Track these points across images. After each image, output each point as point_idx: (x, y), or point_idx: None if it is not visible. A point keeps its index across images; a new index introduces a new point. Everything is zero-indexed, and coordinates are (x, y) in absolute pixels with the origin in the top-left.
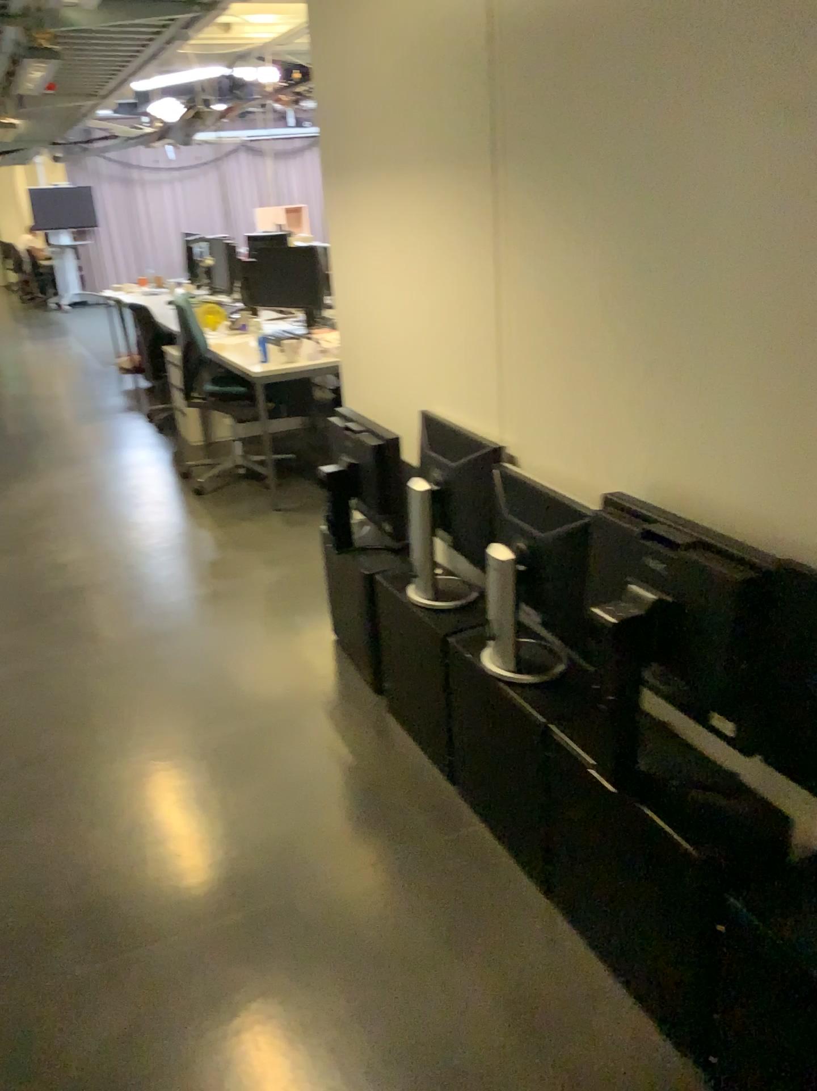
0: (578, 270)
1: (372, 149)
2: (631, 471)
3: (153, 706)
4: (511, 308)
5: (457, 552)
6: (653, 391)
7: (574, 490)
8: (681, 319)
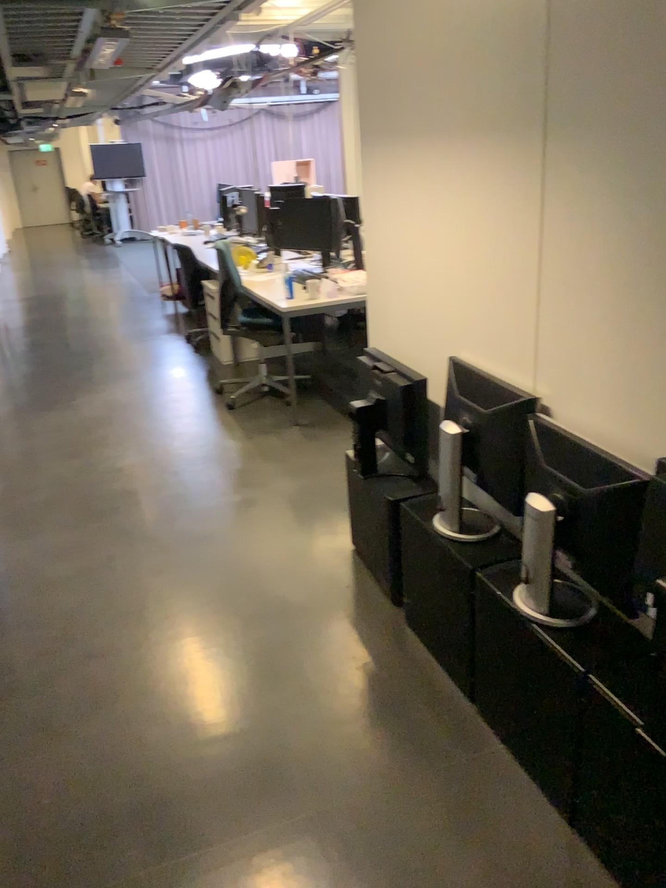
0: (637, 238)
1: (414, 117)
2: None
3: (197, 606)
4: (556, 271)
5: (484, 491)
6: None
7: (615, 448)
8: None
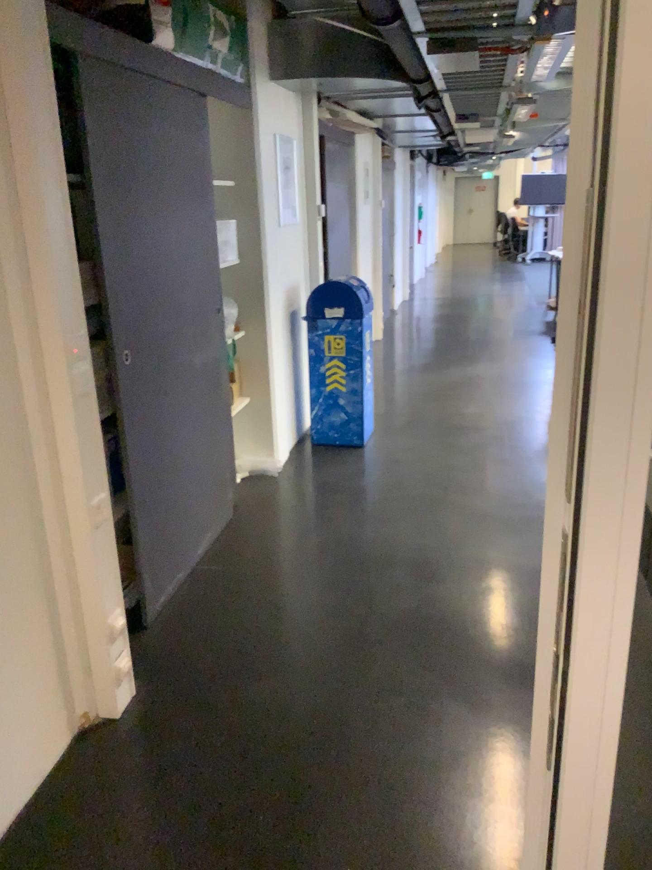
0: None
1: None
2: None
3: (486, 490)
4: None
5: None
6: None
7: None
8: None
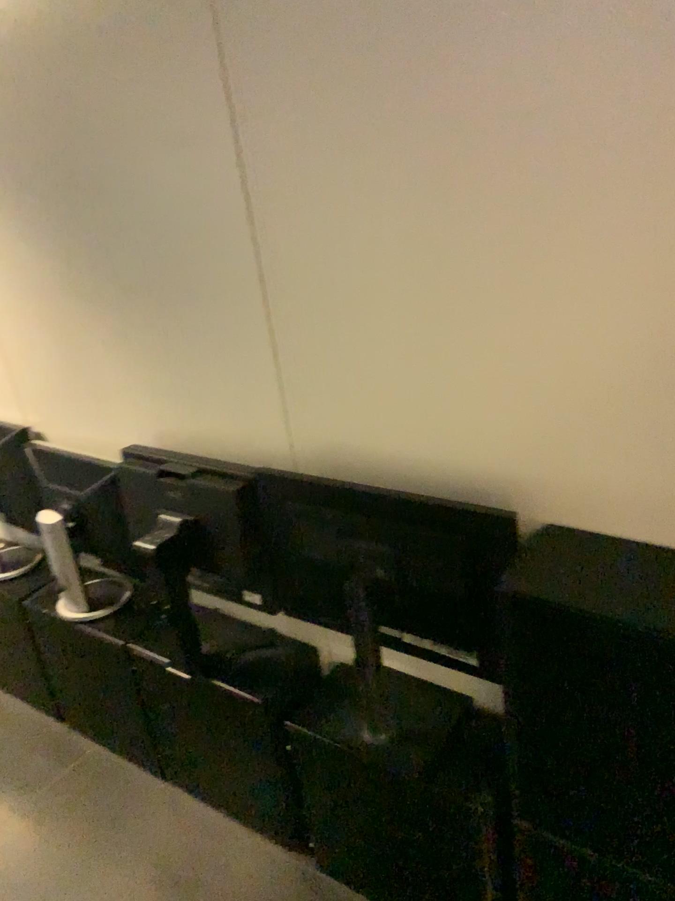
0: (48, 275)
1: None
2: (135, 425)
3: None
4: (2, 314)
5: (14, 527)
6: (134, 360)
7: (96, 451)
8: (138, 302)
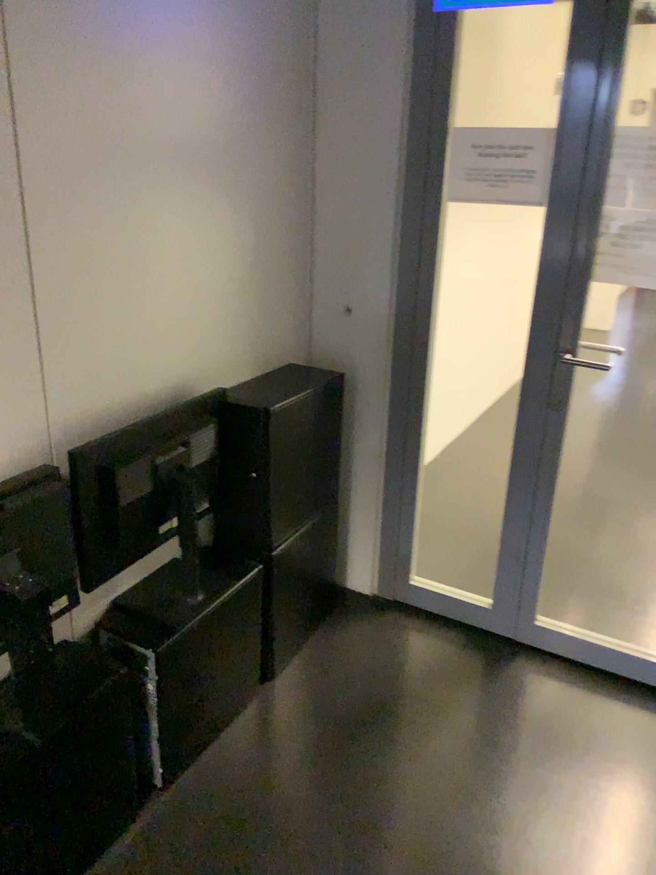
0: None
1: None
2: None
3: None
4: None
5: None
6: None
7: None
8: None
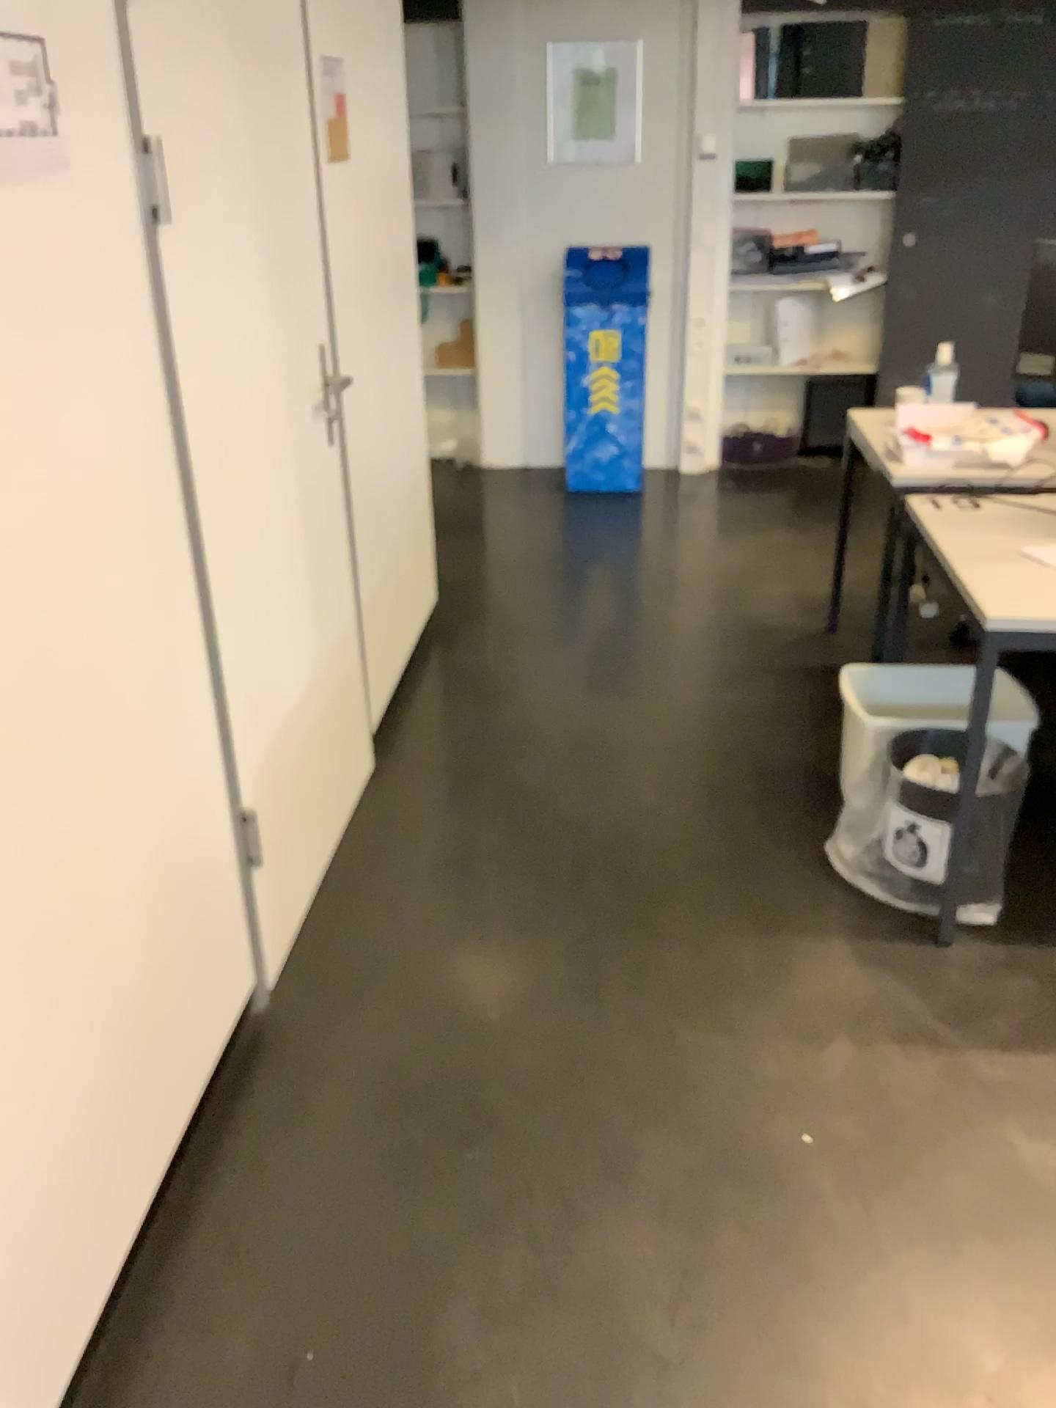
0: None
1: None
2: None
3: None
4: None
5: None
6: None
7: None
8: None
